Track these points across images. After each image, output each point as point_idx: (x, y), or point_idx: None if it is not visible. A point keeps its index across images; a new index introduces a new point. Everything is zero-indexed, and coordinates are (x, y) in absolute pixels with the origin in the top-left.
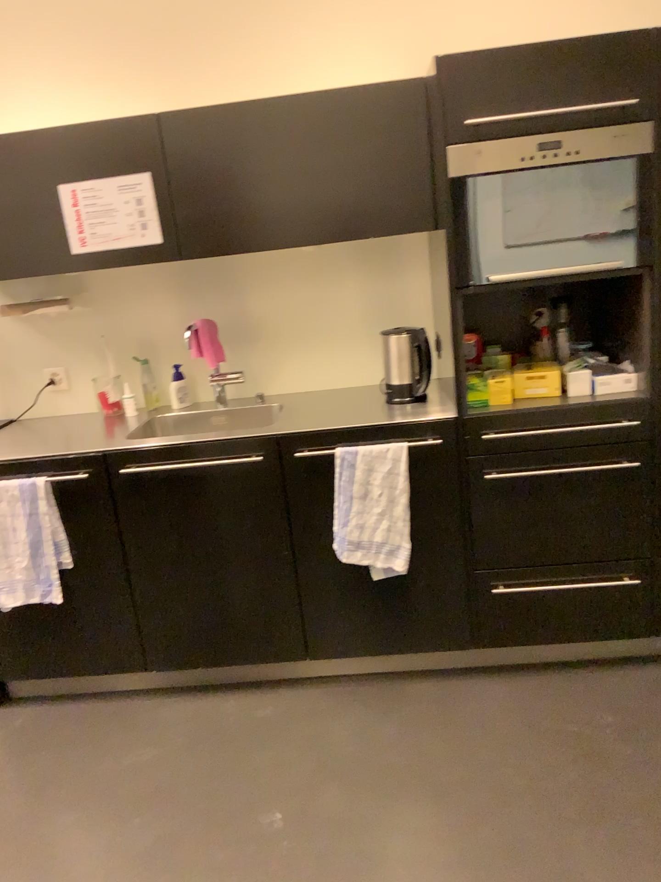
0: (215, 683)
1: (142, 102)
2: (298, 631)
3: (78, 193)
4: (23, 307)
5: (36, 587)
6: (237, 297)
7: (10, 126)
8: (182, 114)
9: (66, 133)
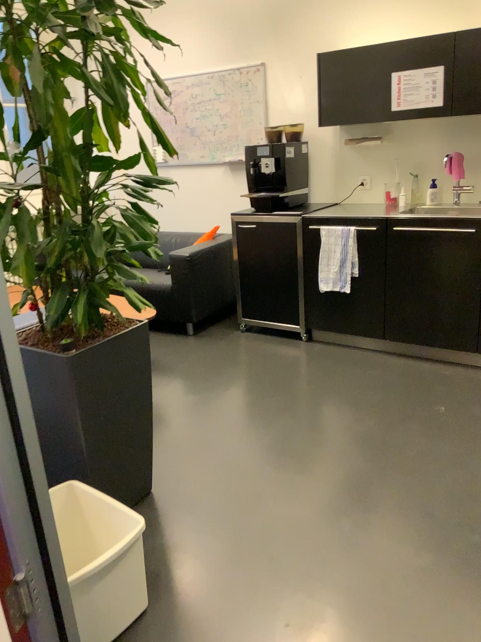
0: (419, 354)
1: (447, 23)
2: (473, 335)
3: (401, 77)
4: (355, 141)
5: (338, 282)
6: (480, 143)
7: (369, 40)
8: (470, 31)
9: (402, 44)
